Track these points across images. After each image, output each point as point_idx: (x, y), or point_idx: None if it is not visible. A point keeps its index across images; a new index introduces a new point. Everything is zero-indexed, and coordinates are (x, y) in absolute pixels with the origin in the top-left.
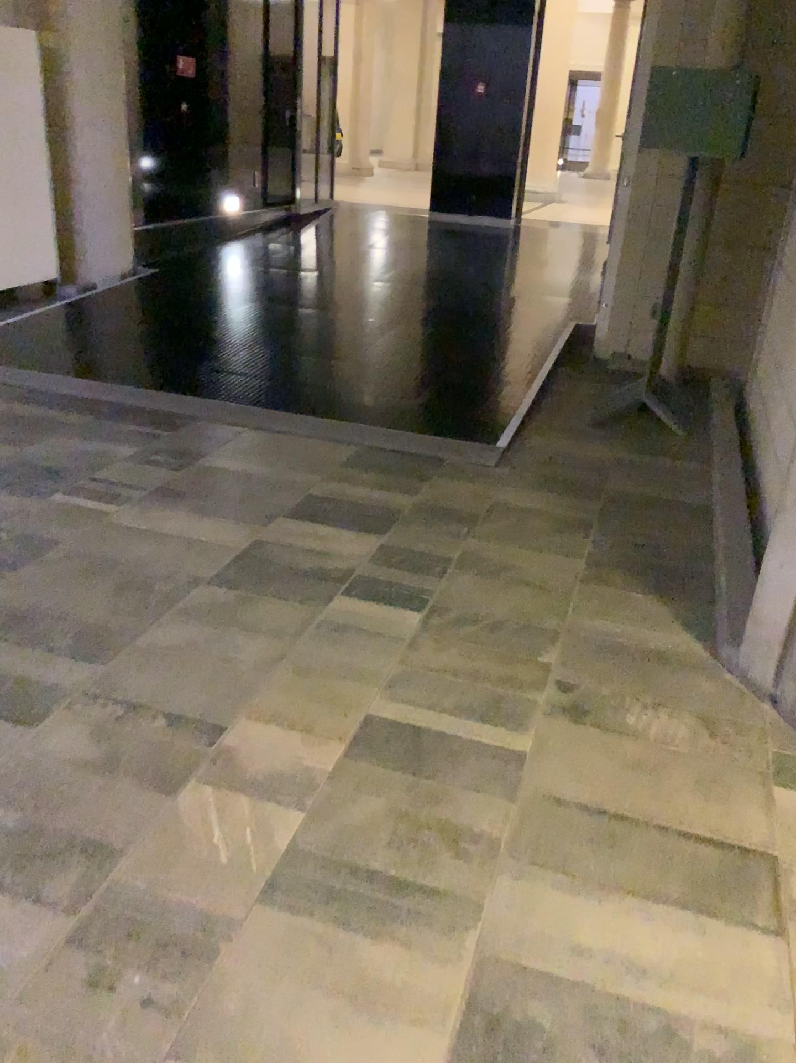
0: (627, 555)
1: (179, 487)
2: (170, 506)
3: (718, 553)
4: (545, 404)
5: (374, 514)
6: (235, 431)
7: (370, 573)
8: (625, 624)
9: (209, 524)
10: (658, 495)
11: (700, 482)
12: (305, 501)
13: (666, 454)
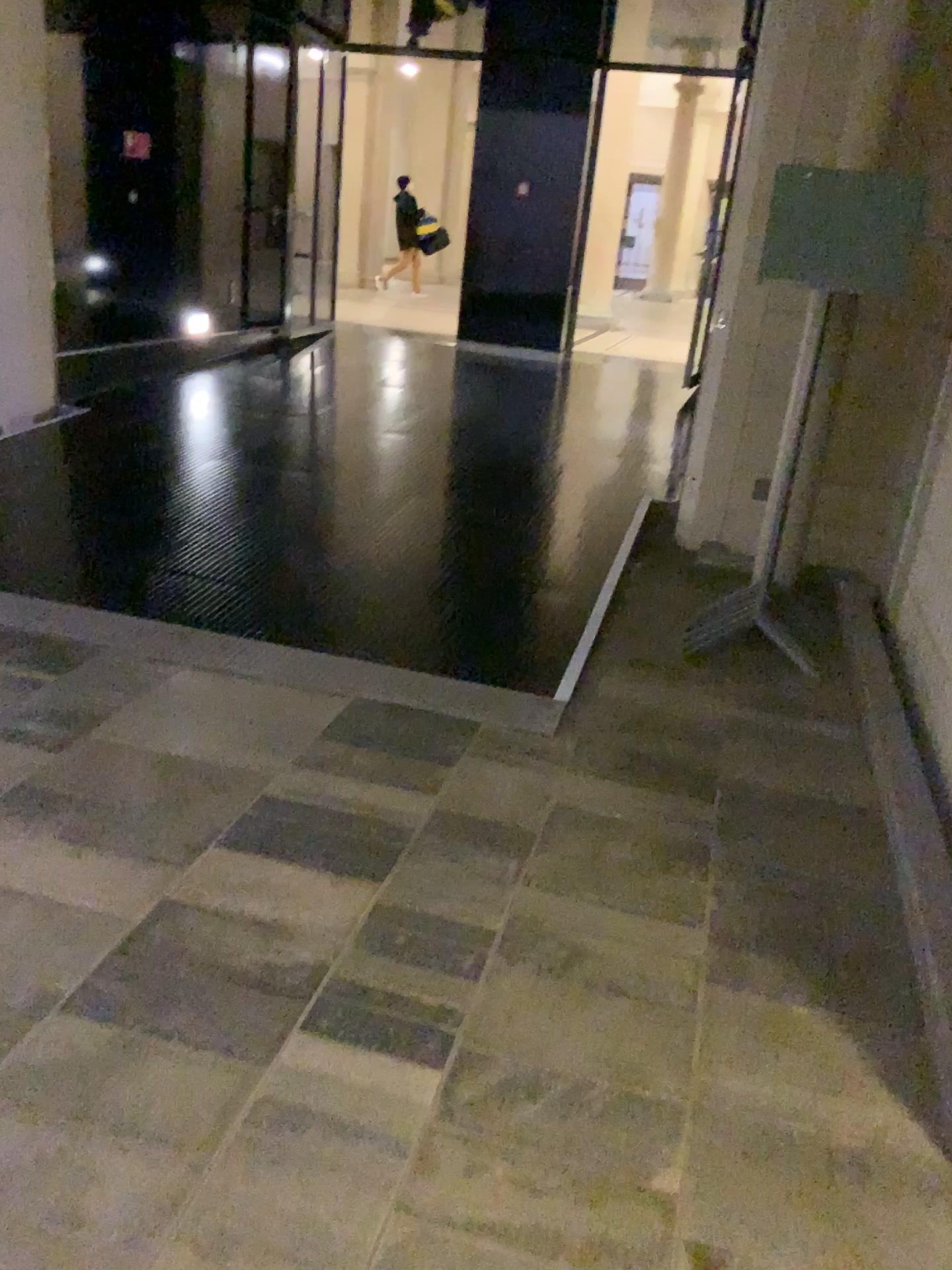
0: (769, 918)
1: (56, 786)
2: (34, 829)
3: (912, 919)
4: (619, 626)
5: (366, 837)
6: (164, 673)
7: (356, 974)
8: (787, 1084)
9: (92, 865)
10: (799, 793)
11: (857, 770)
12: (258, 812)
13: (799, 716)
